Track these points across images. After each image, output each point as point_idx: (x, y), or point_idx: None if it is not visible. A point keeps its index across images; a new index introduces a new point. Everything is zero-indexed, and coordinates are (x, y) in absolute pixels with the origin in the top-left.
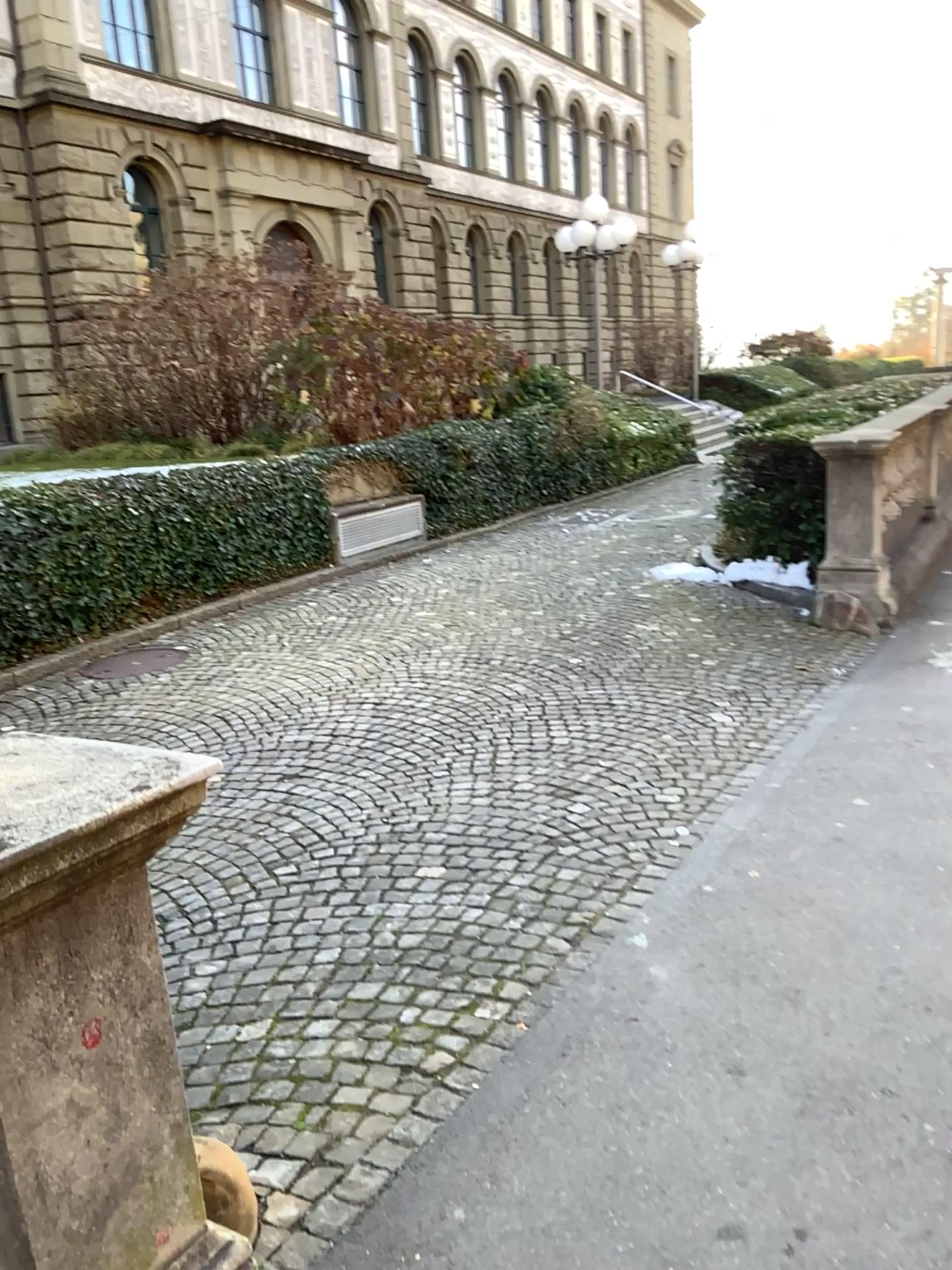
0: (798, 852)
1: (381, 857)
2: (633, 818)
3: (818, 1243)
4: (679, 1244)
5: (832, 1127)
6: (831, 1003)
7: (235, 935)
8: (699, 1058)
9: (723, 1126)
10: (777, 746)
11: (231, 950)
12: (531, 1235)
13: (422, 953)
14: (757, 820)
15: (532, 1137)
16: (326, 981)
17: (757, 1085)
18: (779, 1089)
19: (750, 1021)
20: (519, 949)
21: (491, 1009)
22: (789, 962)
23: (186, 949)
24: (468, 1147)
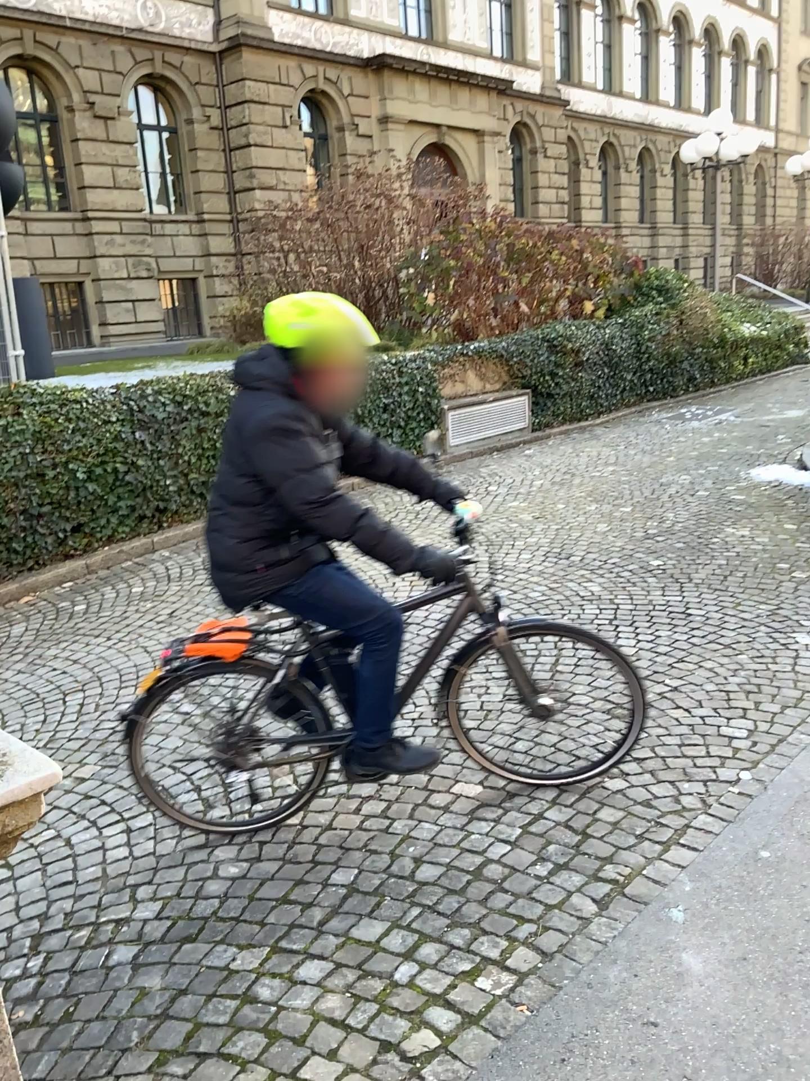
0: None
1: None
2: (686, 750)
3: None
4: None
5: None
6: None
7: (263, 835)
8: None
9: None
10: None
11: (255, 852)
12: None
13: (435, 888)
14: None
15: None
16: (332, 906)
17: None
18: None
19: (787, 1048)
20: (536, 899)
21: (490, 976)
22: None
23: (215, 844)
24: None
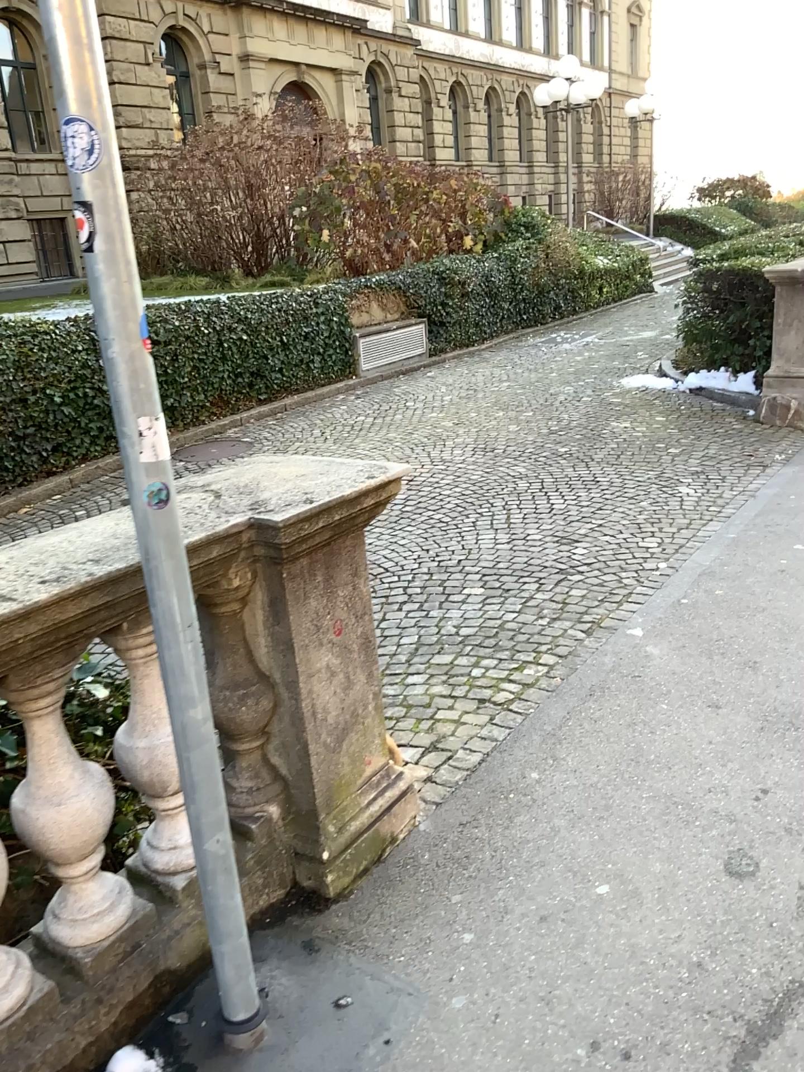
0: (752, 579)
1: (433, 582)
2: (623, 557)
3: (776, 799)
4: (683, 798)
5: (783, 739)
6: (780, 671)
7: None
8: (687, 700)
9: (707, 738)
10: (732, 509)
11: None
12: (583, 791)
13: (478, 640)
14: (719, 559)
15: (576, 741)
16: (410, 656)
17: (730, 716)
18: (745, 719)
19: (722, 681)
20: (548, 638)
21: (534, 672)
22: (748, 646)
23: None
24: (532, 746)
